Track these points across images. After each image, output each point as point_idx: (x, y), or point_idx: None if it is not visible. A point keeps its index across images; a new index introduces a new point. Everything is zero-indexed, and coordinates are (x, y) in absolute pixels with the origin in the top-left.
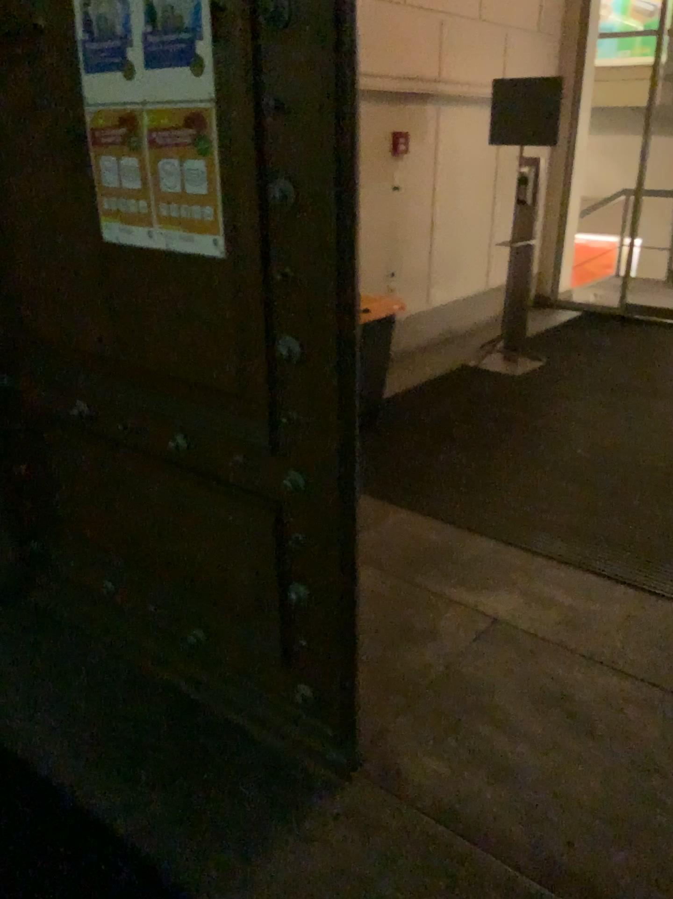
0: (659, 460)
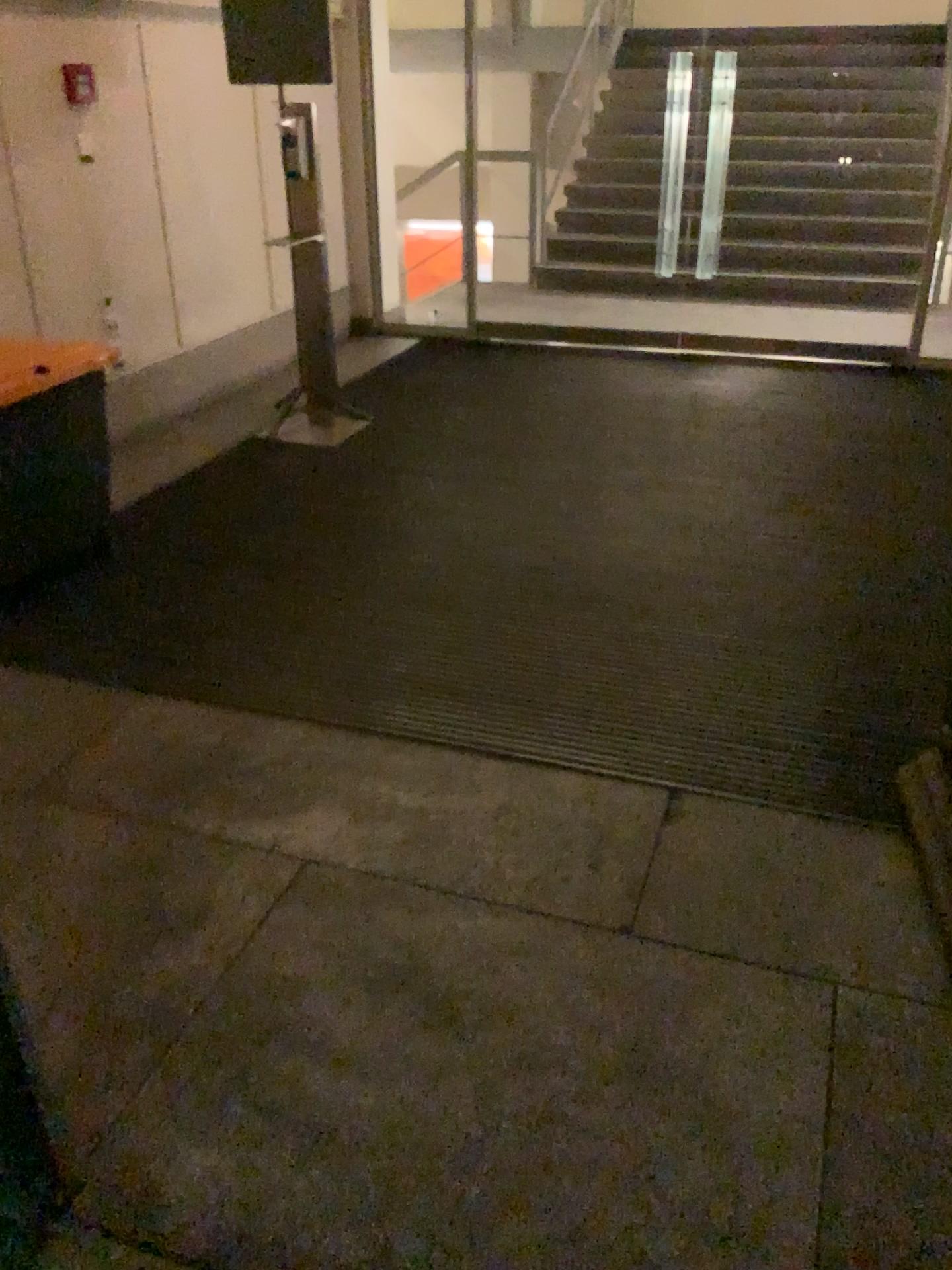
0: (535, 559)
